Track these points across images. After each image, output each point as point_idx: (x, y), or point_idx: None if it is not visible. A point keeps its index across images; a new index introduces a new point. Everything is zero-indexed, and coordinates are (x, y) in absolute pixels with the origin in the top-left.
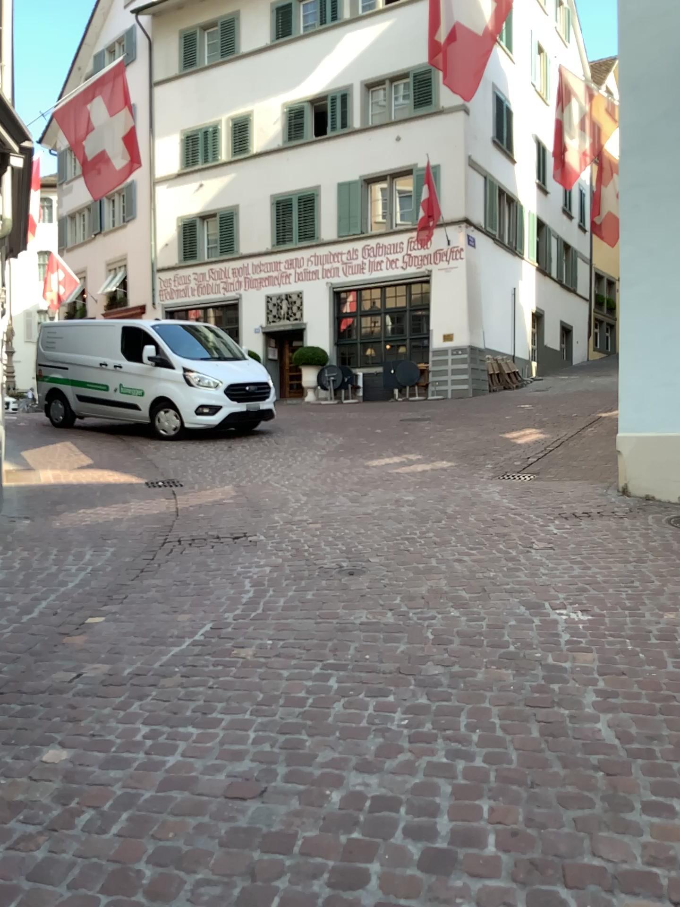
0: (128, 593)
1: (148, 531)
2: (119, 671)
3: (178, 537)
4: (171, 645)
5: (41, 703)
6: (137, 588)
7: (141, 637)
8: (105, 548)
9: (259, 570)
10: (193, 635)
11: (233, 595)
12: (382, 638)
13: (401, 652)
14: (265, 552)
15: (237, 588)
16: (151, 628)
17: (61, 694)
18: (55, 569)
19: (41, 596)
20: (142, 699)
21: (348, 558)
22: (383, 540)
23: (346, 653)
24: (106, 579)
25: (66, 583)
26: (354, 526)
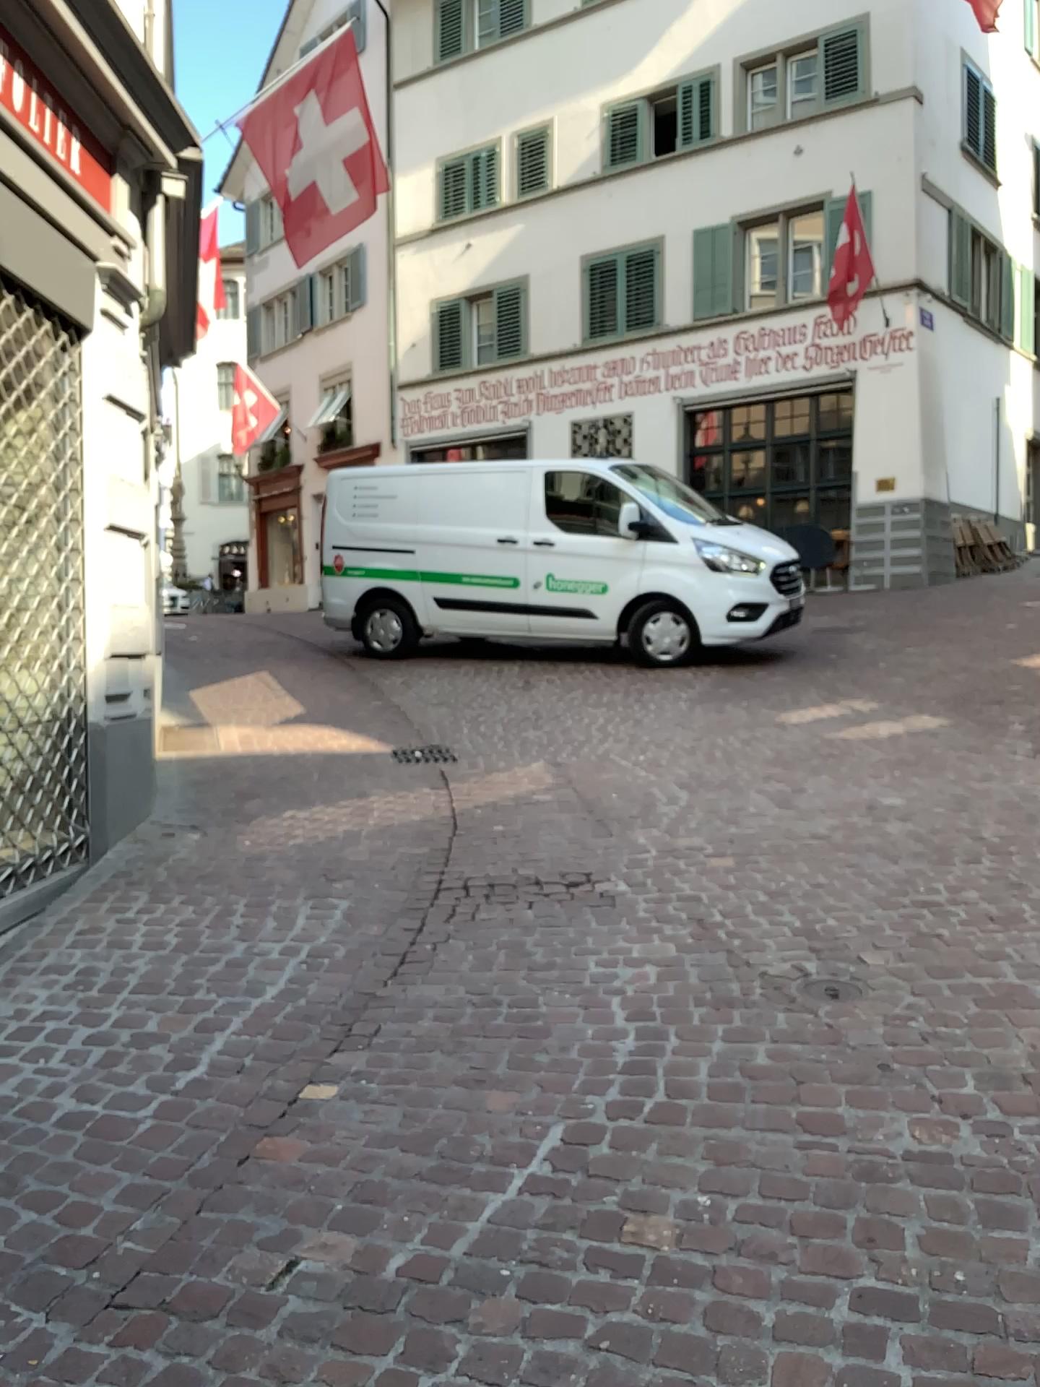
0: (381, 1023)
1: (410, 868)
2: (376, 1265)
3: (466, 882)
4: (483, 1189)
5: (207, 1359)
6: (397, 1012)
7: (417, 1154)
8: (332, 907)
9: (637, 972)
10: (527, 1160)
11: (593, 1039)
12: (974, 1210)
13: (1039, 1266)
14: (639, 926)
15: (600, 1022)
16: (434, 1130)
17: (250, 1333)
18: (239, 953)
19: (213, 1024)
20: (435, 1374)
21: (817, 951)
22: (877, 906)
23: (899, 1253)
24: (335, 984)
25: (259, 989)
26: (806, 869)
